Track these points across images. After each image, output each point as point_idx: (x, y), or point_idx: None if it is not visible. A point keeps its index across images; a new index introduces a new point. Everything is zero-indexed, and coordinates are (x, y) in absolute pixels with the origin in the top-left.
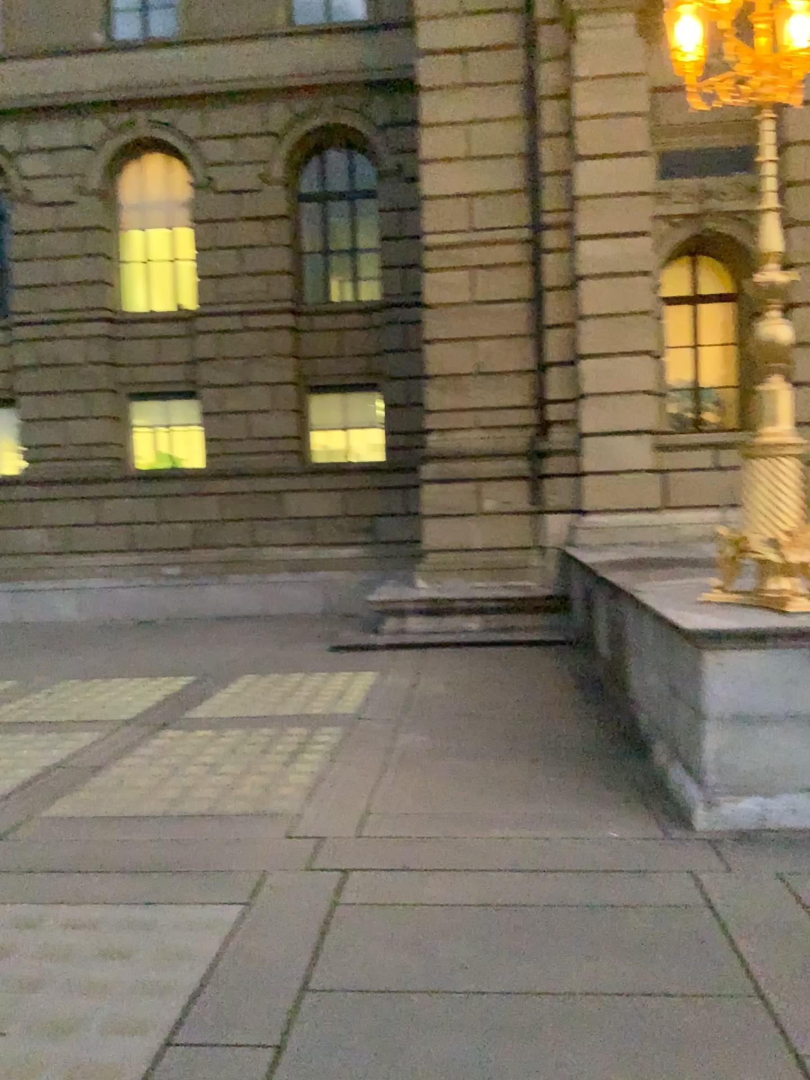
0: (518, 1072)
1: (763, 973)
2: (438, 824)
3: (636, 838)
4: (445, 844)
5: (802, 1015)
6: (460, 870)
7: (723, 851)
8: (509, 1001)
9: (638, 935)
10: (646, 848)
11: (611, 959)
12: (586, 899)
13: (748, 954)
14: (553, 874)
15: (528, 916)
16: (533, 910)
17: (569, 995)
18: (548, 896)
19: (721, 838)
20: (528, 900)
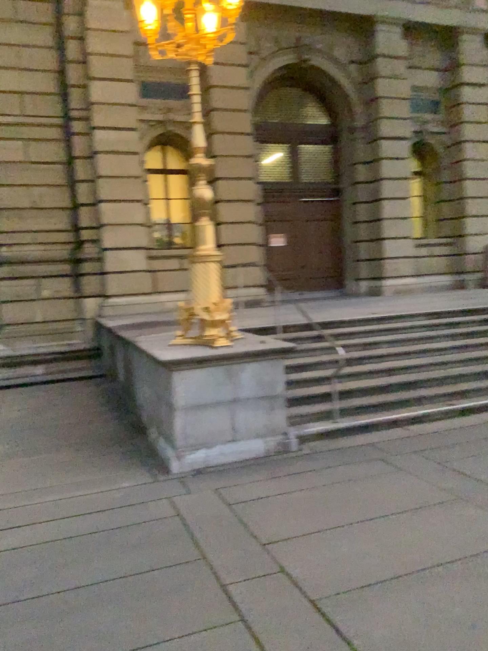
0: (62, 638)
1: (205, 546)
2: (13, 498)
3: (139, 485)
4: (18, 510)
5: (223, 564)
6: (28, 524)
7: (187, 484)
8: (57, 597)
9: (137, 540)
10: (144, 489)
11: (121, 557)
12: (108, 525)
13: (197, 537)
14: (88, 515)
15: (71, 543)
16: (75, 539)
17: (95, 584)
18: (85, 529)
19: (186, 476)
20: (72, 533)
